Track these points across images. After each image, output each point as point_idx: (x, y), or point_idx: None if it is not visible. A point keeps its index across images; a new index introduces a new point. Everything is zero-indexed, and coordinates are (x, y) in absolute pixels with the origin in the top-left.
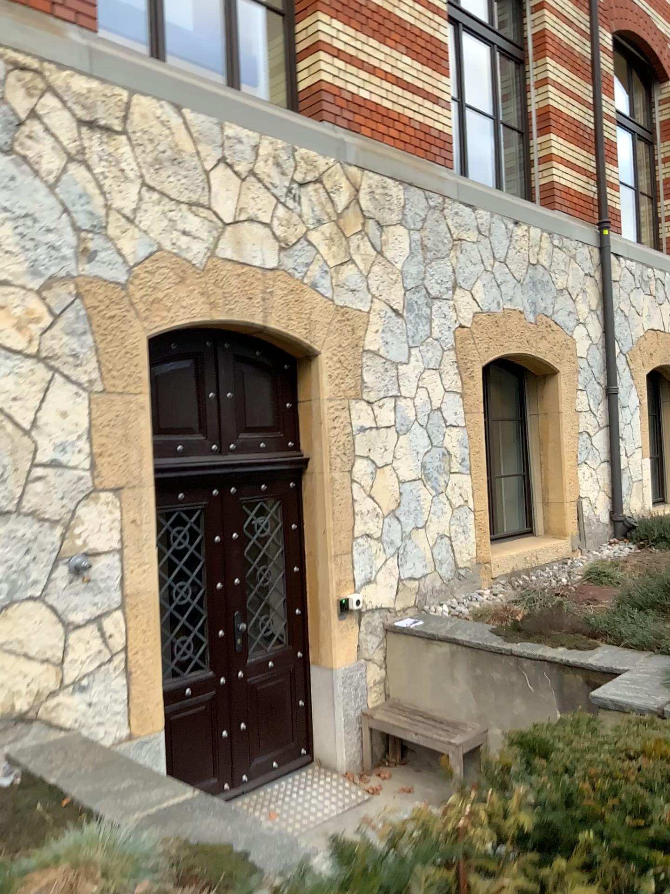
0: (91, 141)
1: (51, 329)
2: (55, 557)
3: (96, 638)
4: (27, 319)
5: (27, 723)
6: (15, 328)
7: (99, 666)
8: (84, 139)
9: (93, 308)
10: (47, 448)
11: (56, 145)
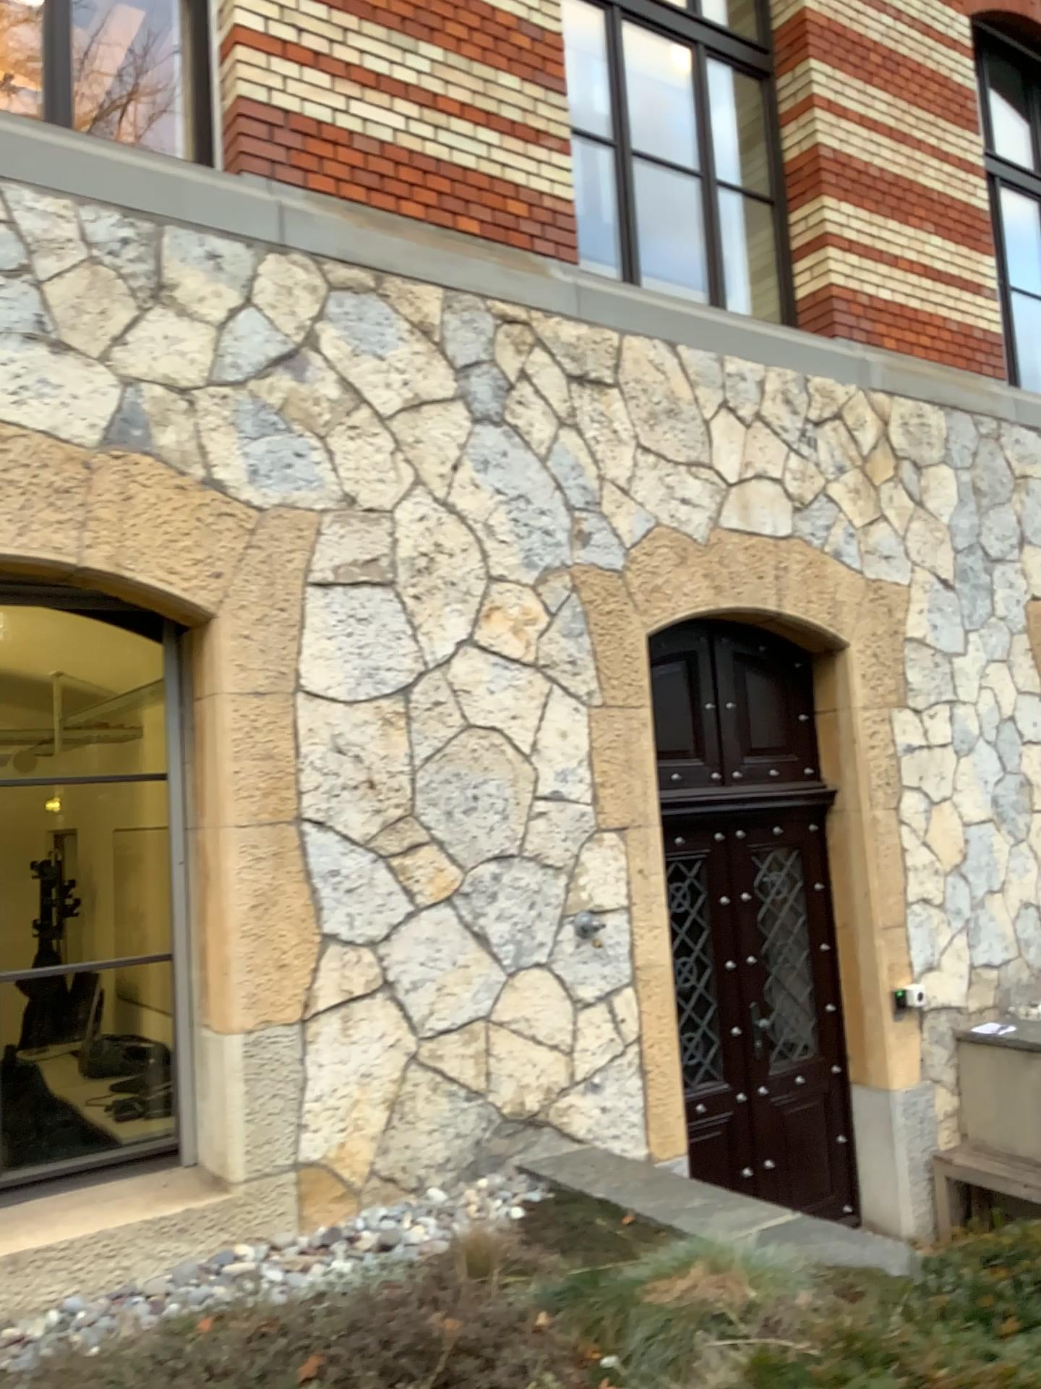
0: (582, 396)
1: (548, 630)
2: (562, 916)
3: (609, 1024)
4: (523, 619)
5: (539, 1128)
6: (510, 631)
7: (613, 1060)
8: (574, 396)
9: (591, 602)
10: (549, 778)
11: (547, 406)
